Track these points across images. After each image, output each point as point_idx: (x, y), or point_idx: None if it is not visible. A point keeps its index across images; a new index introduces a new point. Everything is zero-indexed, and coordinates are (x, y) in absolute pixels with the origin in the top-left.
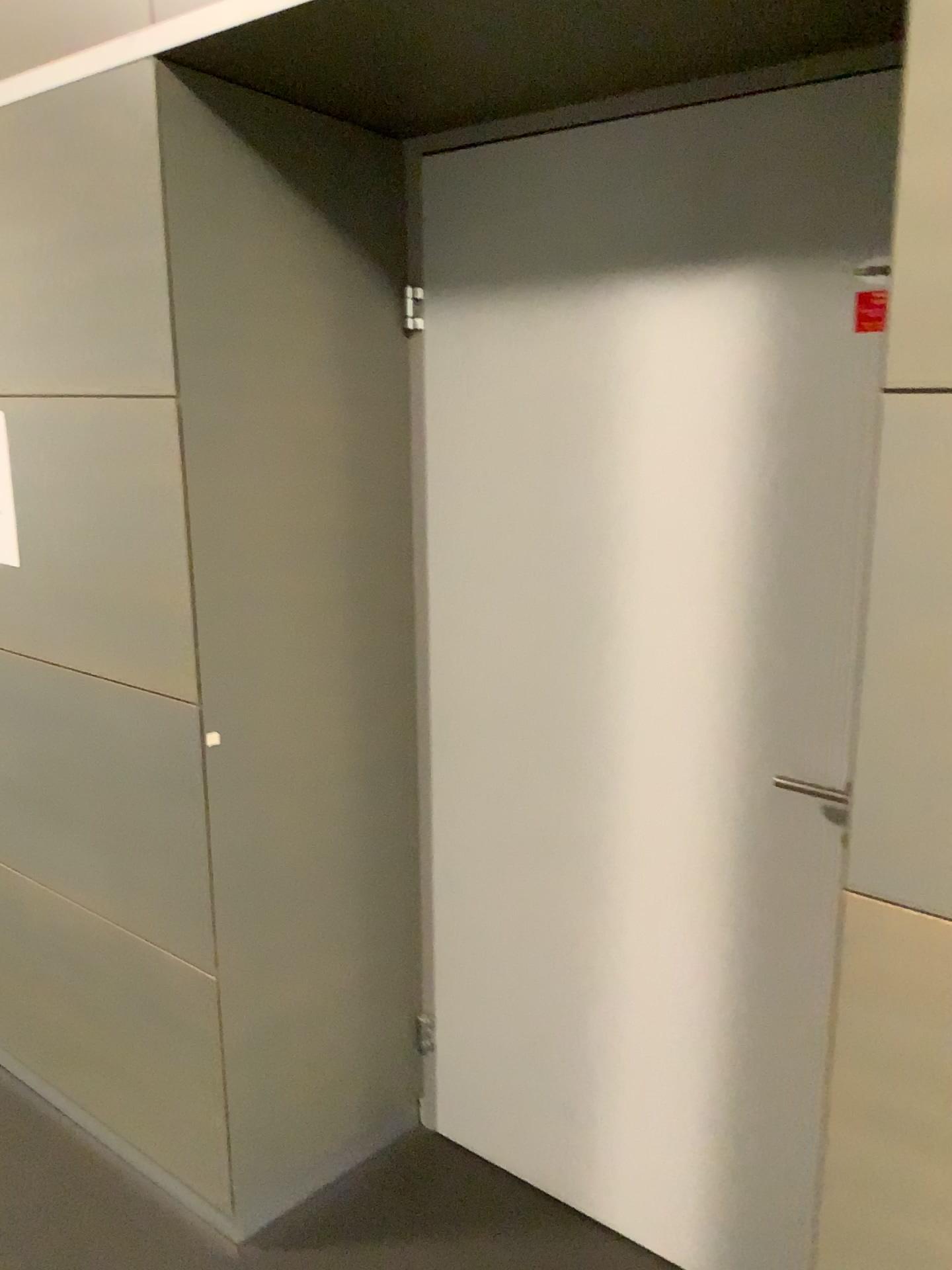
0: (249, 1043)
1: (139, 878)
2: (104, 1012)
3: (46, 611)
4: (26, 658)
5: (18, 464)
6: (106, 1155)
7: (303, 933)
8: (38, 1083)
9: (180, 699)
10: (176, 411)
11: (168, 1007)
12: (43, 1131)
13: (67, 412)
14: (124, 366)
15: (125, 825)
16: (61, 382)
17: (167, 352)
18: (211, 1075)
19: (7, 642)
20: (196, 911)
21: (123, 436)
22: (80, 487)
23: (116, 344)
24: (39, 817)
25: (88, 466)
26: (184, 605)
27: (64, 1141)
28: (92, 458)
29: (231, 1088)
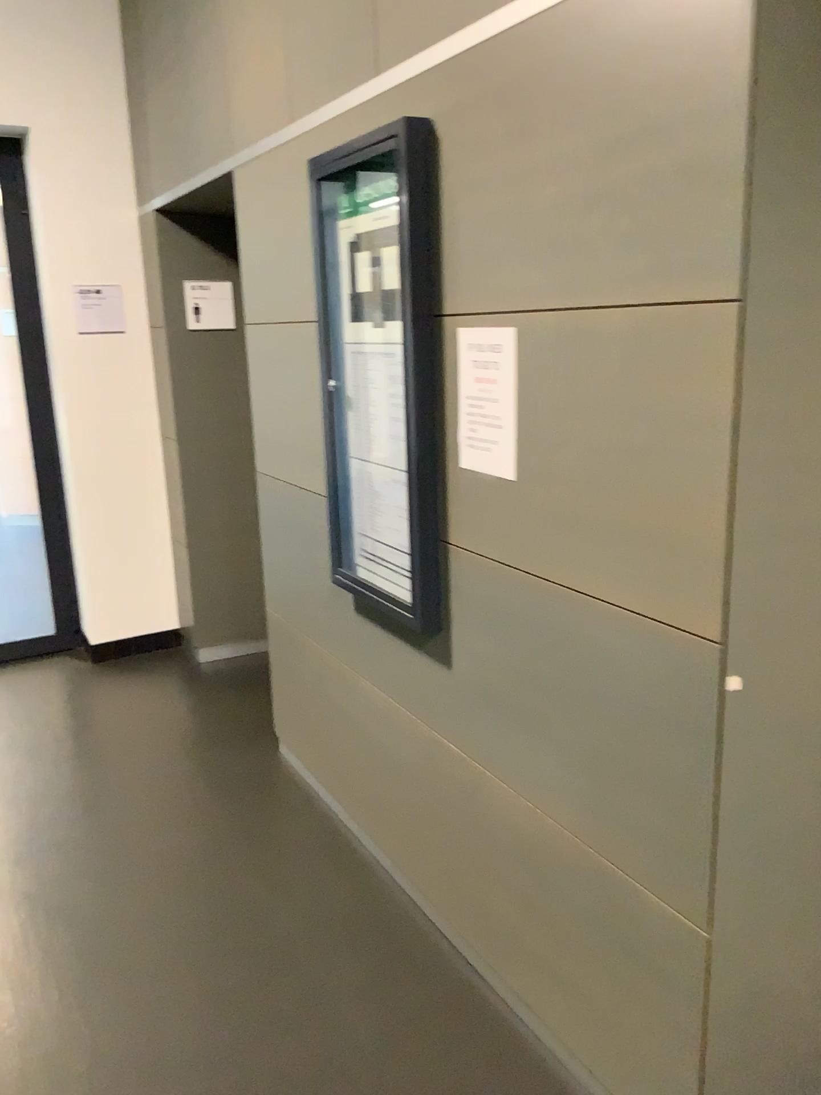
0: (735, 1013)
1: (621, 810)
2: (562, 925)
3: (542, 527)
4: (515, 570)
5: (527, 379)
6: (553, 1063)
7: (806, 907)
8: (483, 965)
9: (697, 636)
10: (735, 318)
11: (640, 946)
12: (492, 1018)
13: (590, 324)
14: (670, 270)
15: (610, 752)
16: (586, 294)
17: (729, 252)
18: (688, 1034)
19: (496, 553)
20: (691, 862)
21: (658, 349)
22: (597, 402)
23: (662, 248)
24: (511, 724)
25: (610, 381)
26: (718, 536)
27: (512, 1036)
28: (615, 372)
29: (710, 1054)
